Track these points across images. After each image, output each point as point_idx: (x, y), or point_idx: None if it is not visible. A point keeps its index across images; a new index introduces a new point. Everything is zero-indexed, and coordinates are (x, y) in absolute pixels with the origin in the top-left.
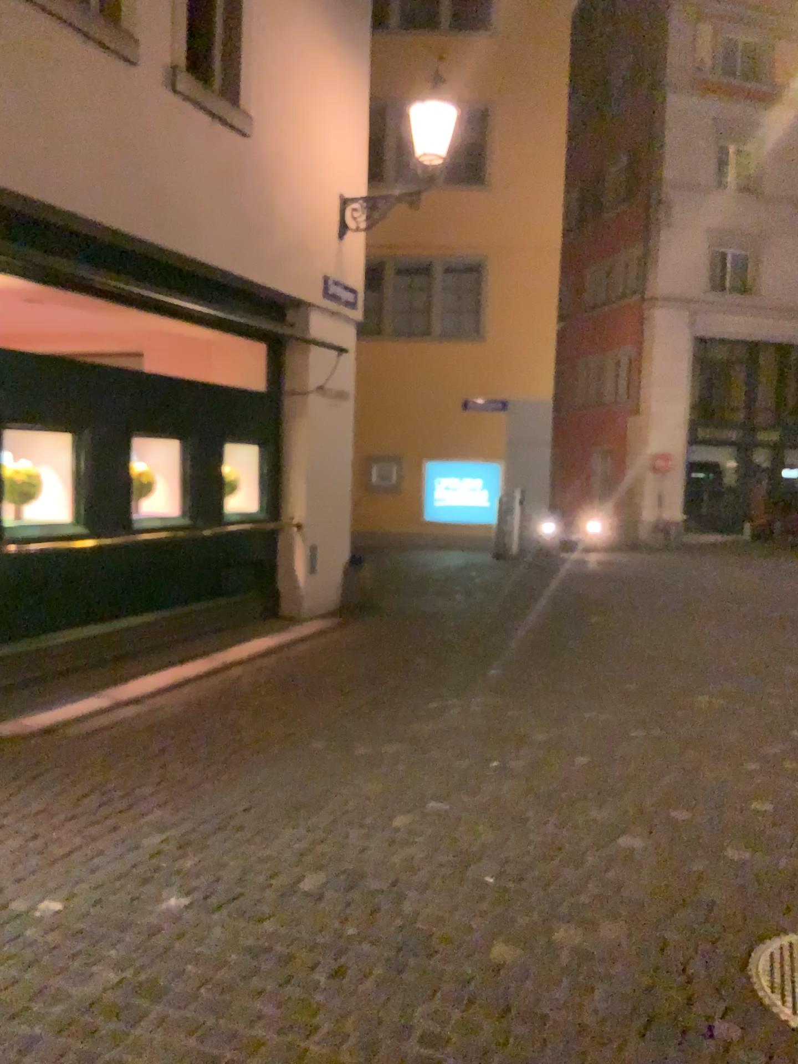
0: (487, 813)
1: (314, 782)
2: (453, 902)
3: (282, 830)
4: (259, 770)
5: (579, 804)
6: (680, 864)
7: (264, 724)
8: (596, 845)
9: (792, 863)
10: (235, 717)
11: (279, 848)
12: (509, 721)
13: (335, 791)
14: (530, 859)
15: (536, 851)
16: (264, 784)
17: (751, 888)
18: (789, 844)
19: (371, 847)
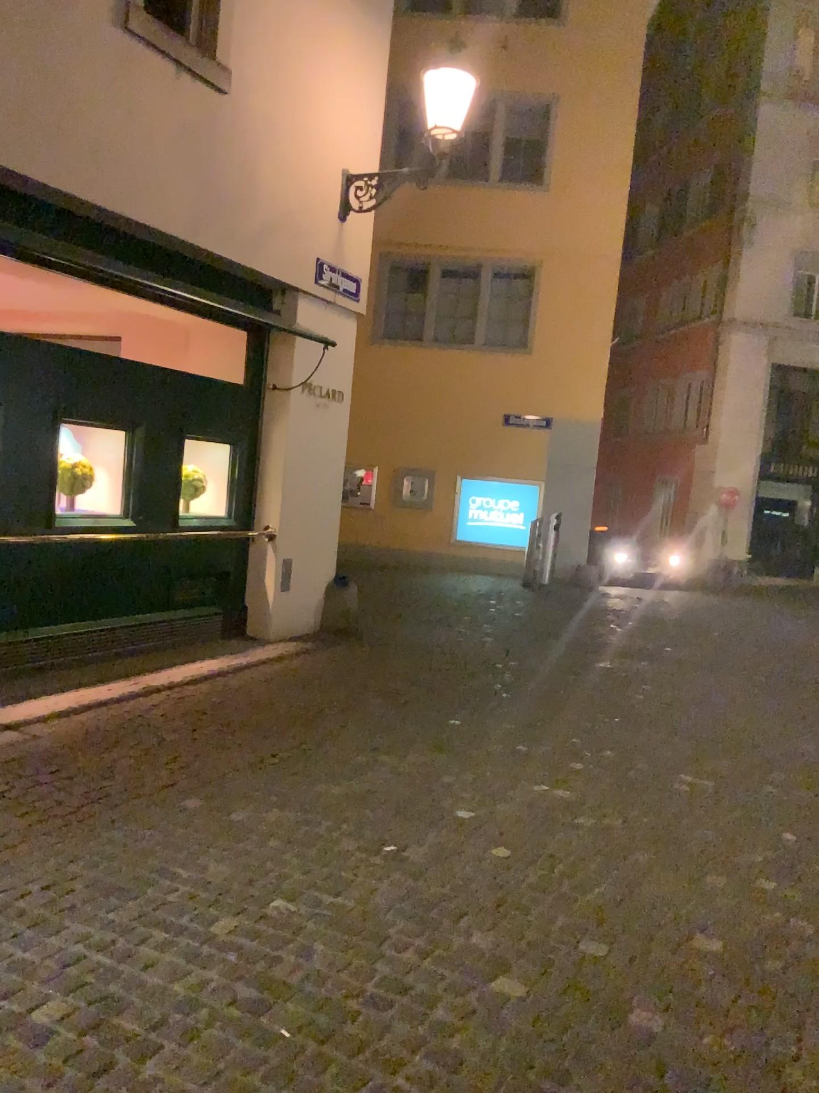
0: (339, 923)
1: (150, 857)
2: (210, 1073)
3: (64, 925)
4: (95, 831)
5: (464, 921)
6: (561, 1033)
7: (142, 768)
8: (457, 991)
9: (718, 1047)
10: (115, 757)
11: (38, 954)
12: (433, 791)
13: (168, 871)
14: (357, 1006)
15: (373, 993)
16: (89, 853)
17: (646, 1086)
18: (723, 1014)
19: (159, 964)
